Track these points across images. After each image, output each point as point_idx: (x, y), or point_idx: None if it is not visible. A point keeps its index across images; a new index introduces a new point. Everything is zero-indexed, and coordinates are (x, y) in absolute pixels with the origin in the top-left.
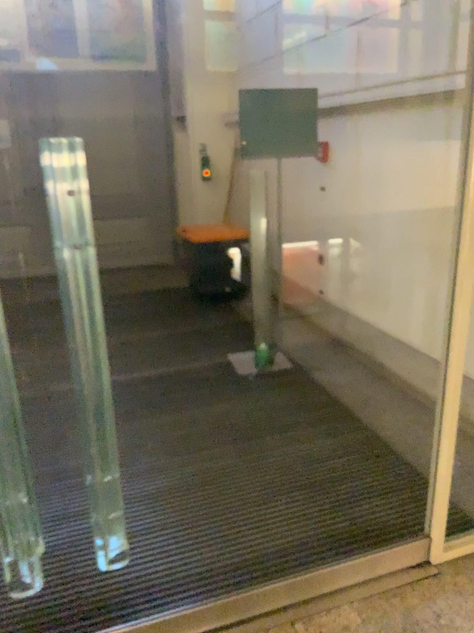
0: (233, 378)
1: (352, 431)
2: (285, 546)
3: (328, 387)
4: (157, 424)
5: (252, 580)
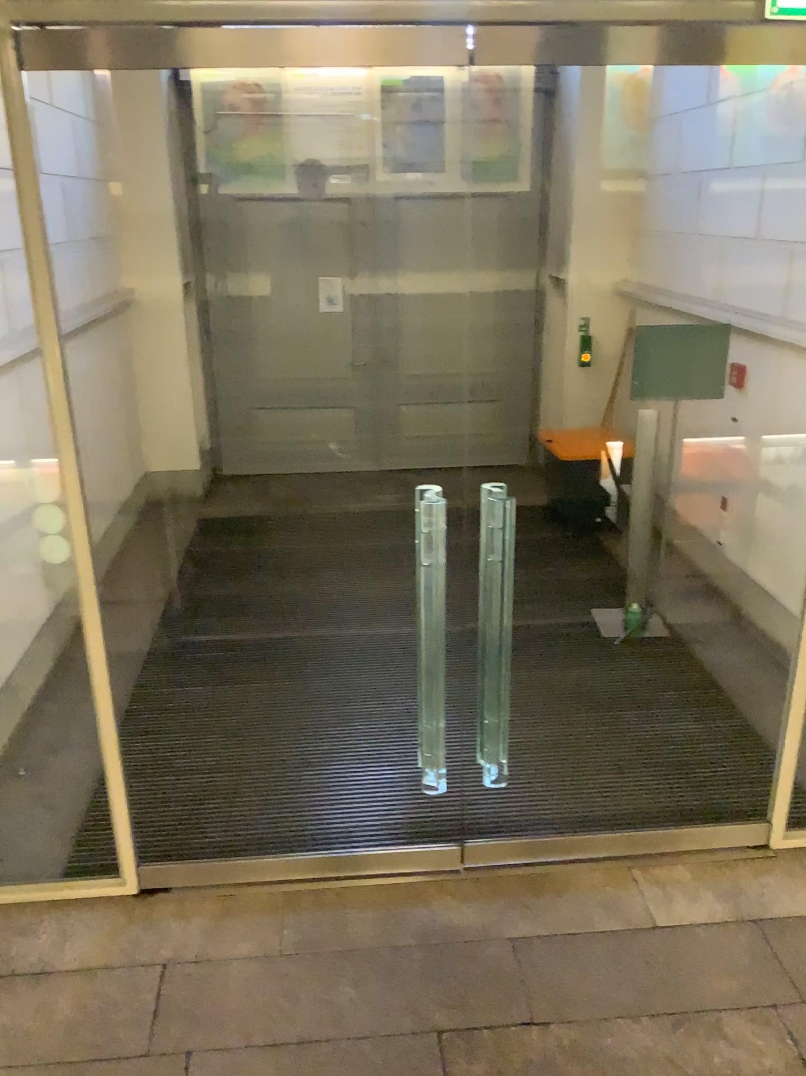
0: (597, 636)
1: (726, 715)
2: (633, 809)
3: (709, 662)
4: (510, 679)
5: (598, 830)
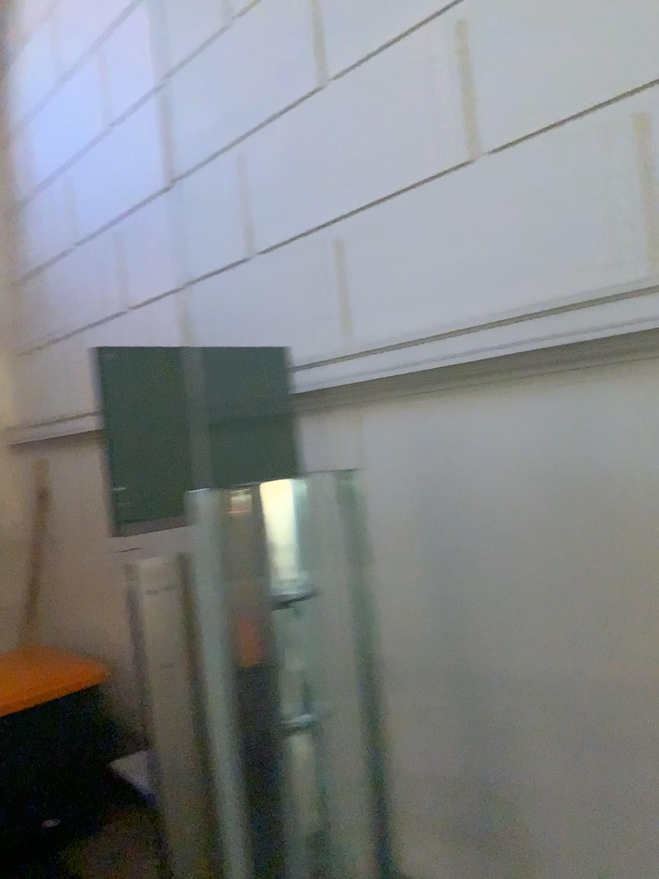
0: None
1: None
2: None
3: None
4: None
5: None
